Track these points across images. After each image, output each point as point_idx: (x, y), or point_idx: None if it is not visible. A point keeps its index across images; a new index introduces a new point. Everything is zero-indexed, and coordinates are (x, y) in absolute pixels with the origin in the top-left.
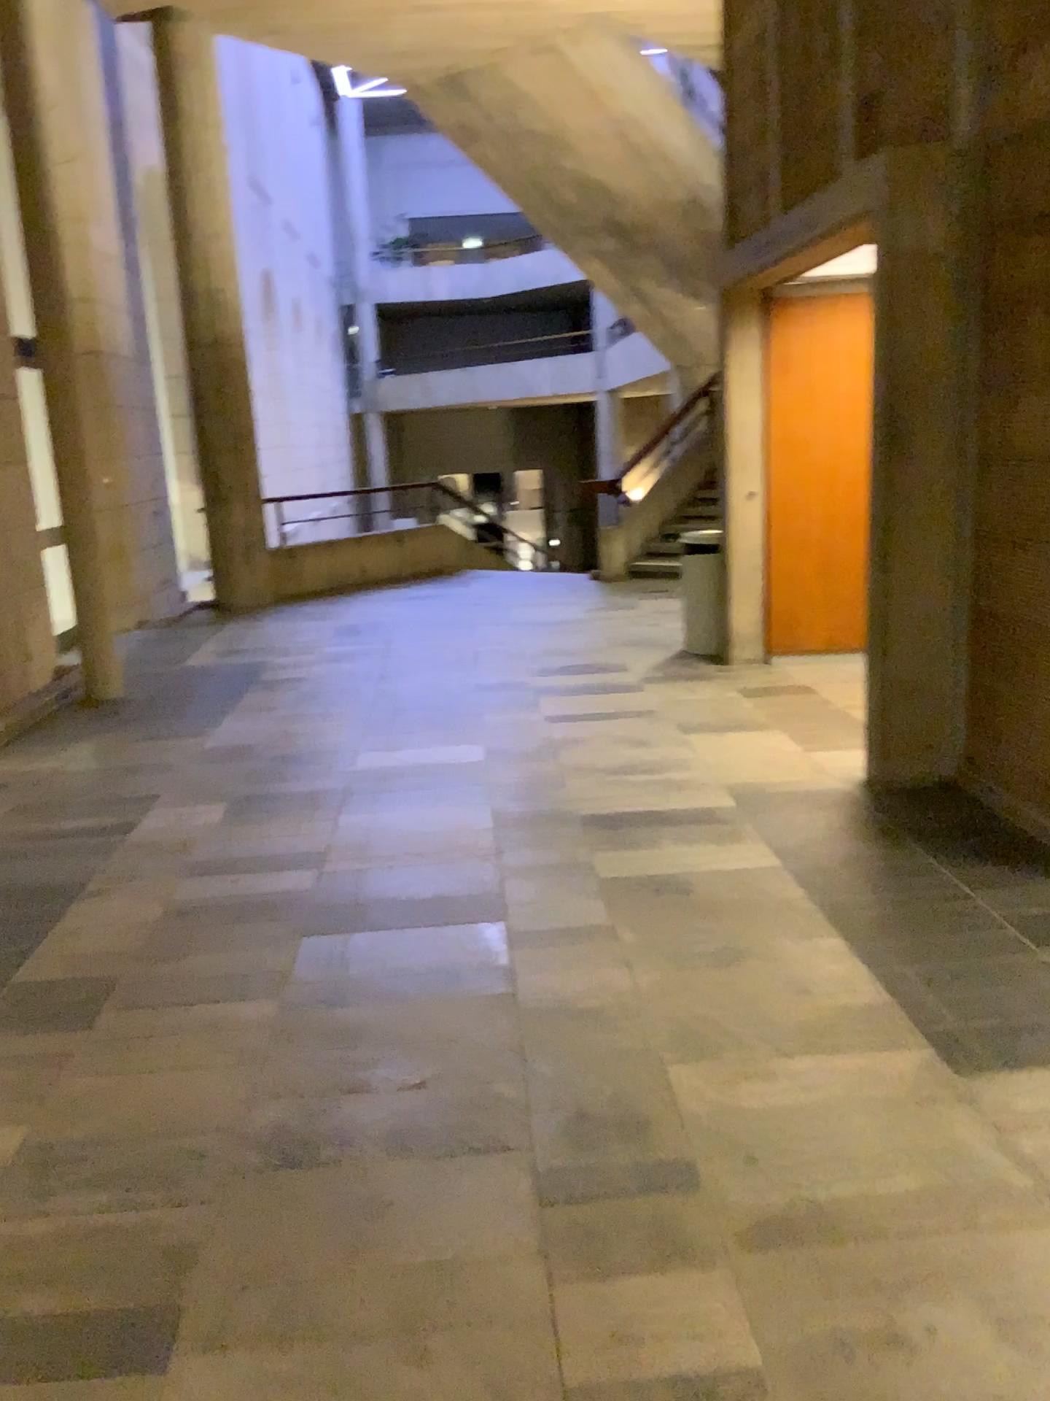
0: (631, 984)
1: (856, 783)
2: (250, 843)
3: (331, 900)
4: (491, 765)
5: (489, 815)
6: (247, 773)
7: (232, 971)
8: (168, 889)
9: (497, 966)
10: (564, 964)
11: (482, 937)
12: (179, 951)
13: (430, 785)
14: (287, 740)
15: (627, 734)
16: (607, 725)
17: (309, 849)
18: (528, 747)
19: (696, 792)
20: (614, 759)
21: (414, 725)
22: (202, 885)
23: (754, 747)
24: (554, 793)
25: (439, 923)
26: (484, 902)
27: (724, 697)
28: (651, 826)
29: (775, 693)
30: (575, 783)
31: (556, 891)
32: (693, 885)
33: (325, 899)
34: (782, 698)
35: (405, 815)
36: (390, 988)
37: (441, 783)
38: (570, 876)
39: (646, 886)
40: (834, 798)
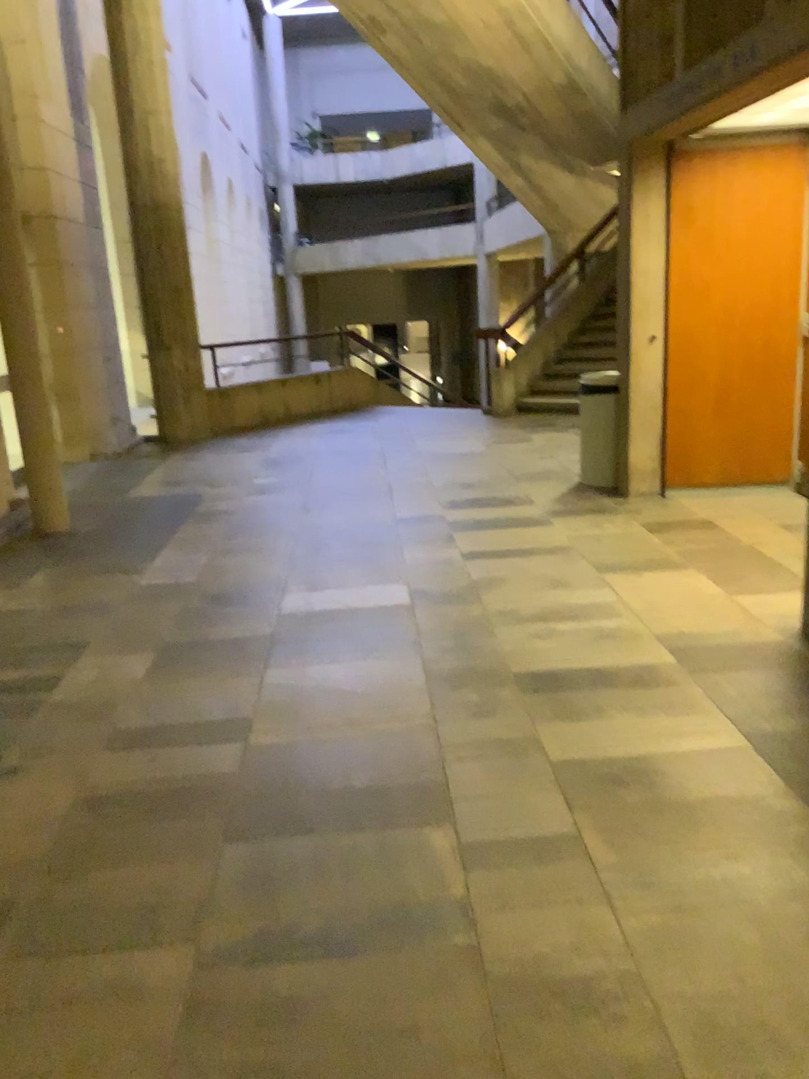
0: (621, 939)
1: (796, 636)
2: (174, 709)
3: (258, 791)
4: (417, 610)
5: (422, 674)
6: (176, 619)
7: (141, 904)
8: (81, 772)
9: (454, 903)
10: (533, 902)
11: (432, 853)
12: (84, 868)
13: (358, 635)
14: (216, 581)
15: (546, 574)
16: (525, 564)
17: (235, 719)
18: (452, 589)
19: (631, 646)
20: (539, 604)
21: (338, 563)
22: (119, 766)
23: (677, 590)
24: (485, 647)
25: (380, 828)
26: (428, 799)
27: (632, 533)
28: (594, 691)
29: (680, 528)
30: (504, 634)
31: (508, 784)
32: (658, 775)
33: (252, 789)
34: (688, 534)
35: (335, 674)
36: (328, 938)
37: (369, 632)
38: (519, 760)
39: (606, 775)
40: (778, 654)
